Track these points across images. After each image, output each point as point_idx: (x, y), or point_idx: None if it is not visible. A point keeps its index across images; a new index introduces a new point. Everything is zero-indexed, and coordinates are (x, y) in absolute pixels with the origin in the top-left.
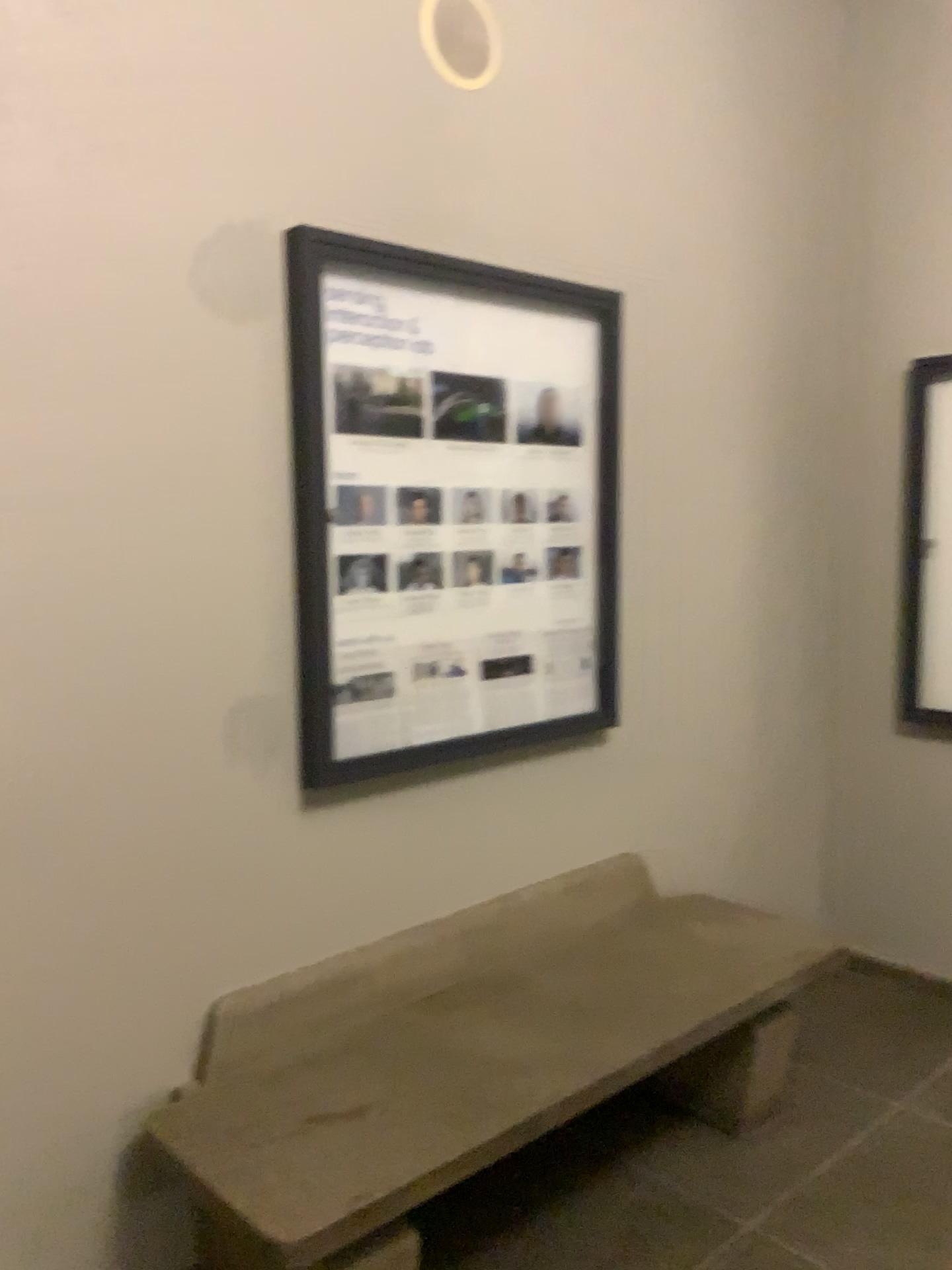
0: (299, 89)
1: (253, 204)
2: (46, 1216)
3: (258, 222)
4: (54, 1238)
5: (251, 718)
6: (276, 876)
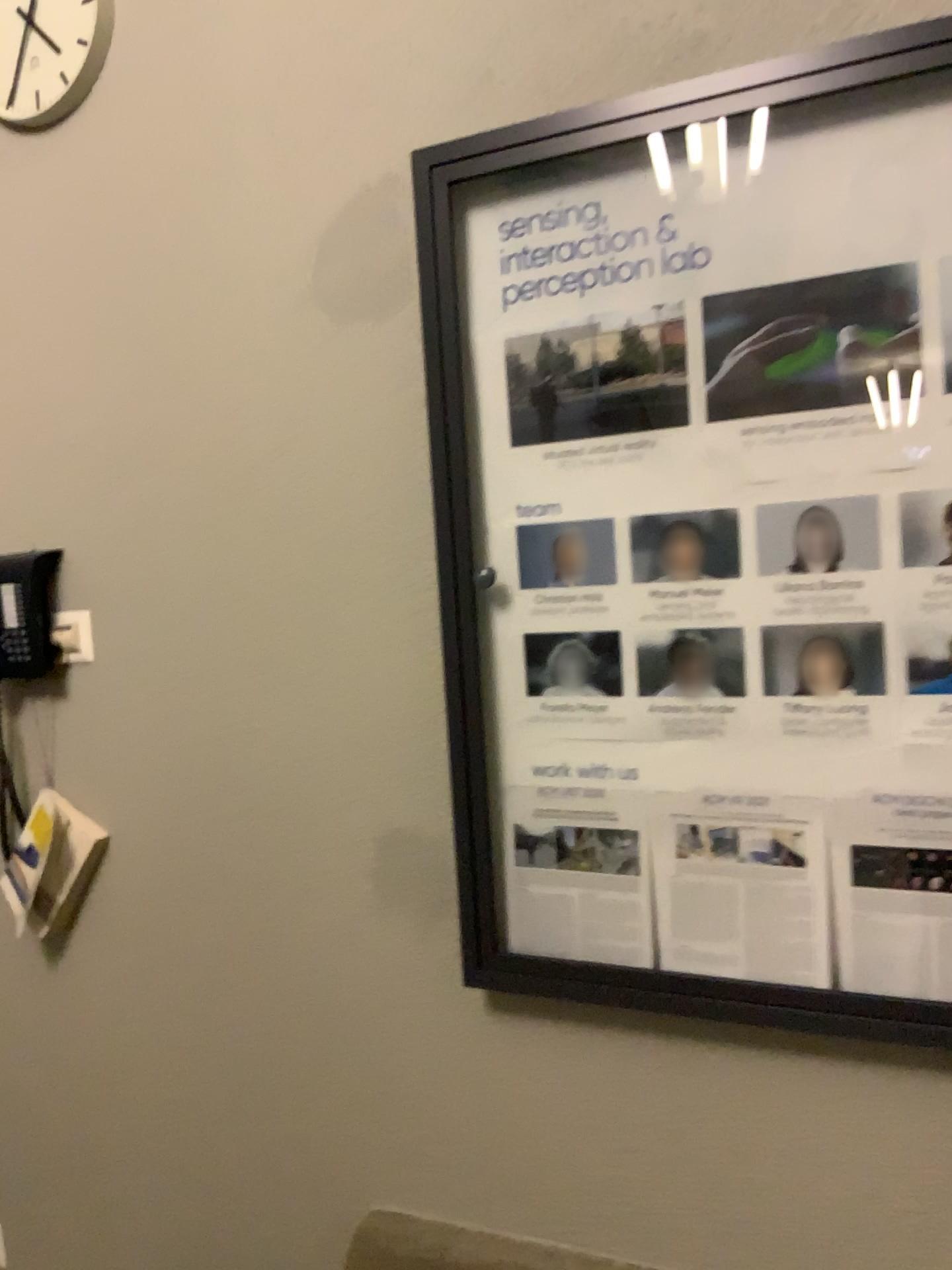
0: None
1: (385, 146)
2: None
3: (393, 169)
4: None
5: (407, 855)
6: (449, 1084)
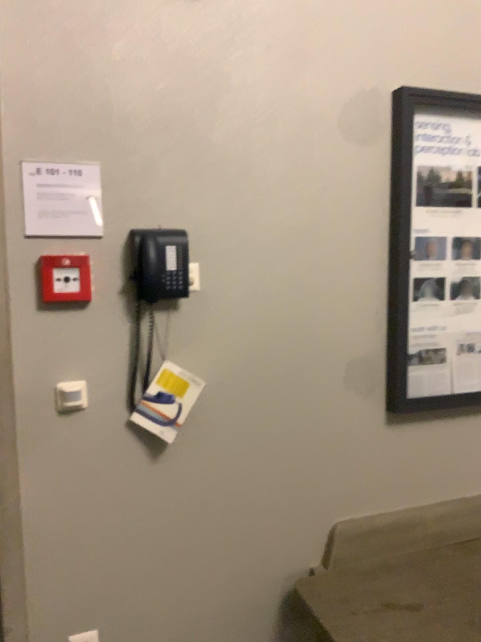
0: (404, 6)
1: (375, 76)
2: (244, 621)
3: (377, 86)
4: (247, 633)
5: (361, 368)
6: (371, 459)
